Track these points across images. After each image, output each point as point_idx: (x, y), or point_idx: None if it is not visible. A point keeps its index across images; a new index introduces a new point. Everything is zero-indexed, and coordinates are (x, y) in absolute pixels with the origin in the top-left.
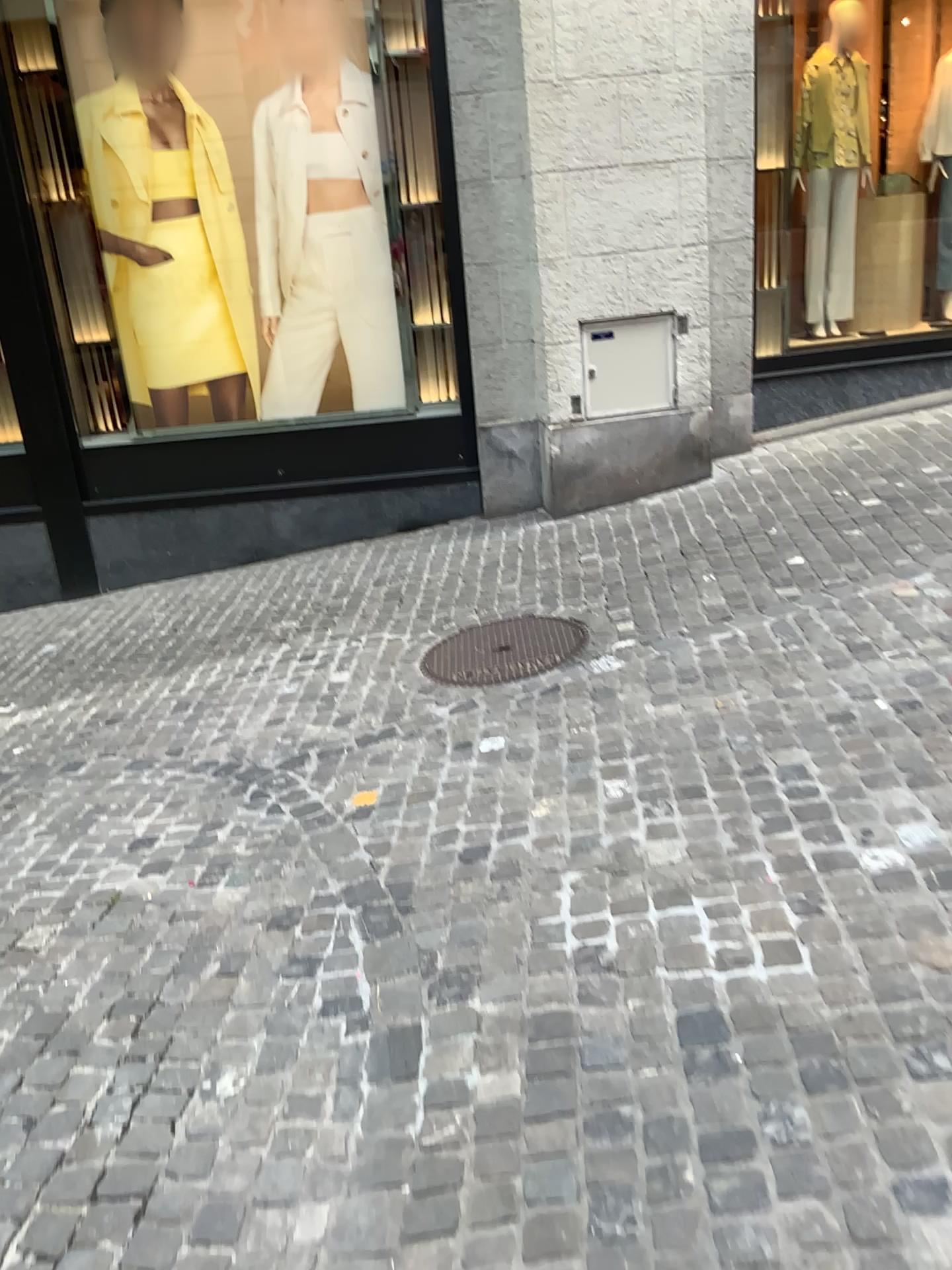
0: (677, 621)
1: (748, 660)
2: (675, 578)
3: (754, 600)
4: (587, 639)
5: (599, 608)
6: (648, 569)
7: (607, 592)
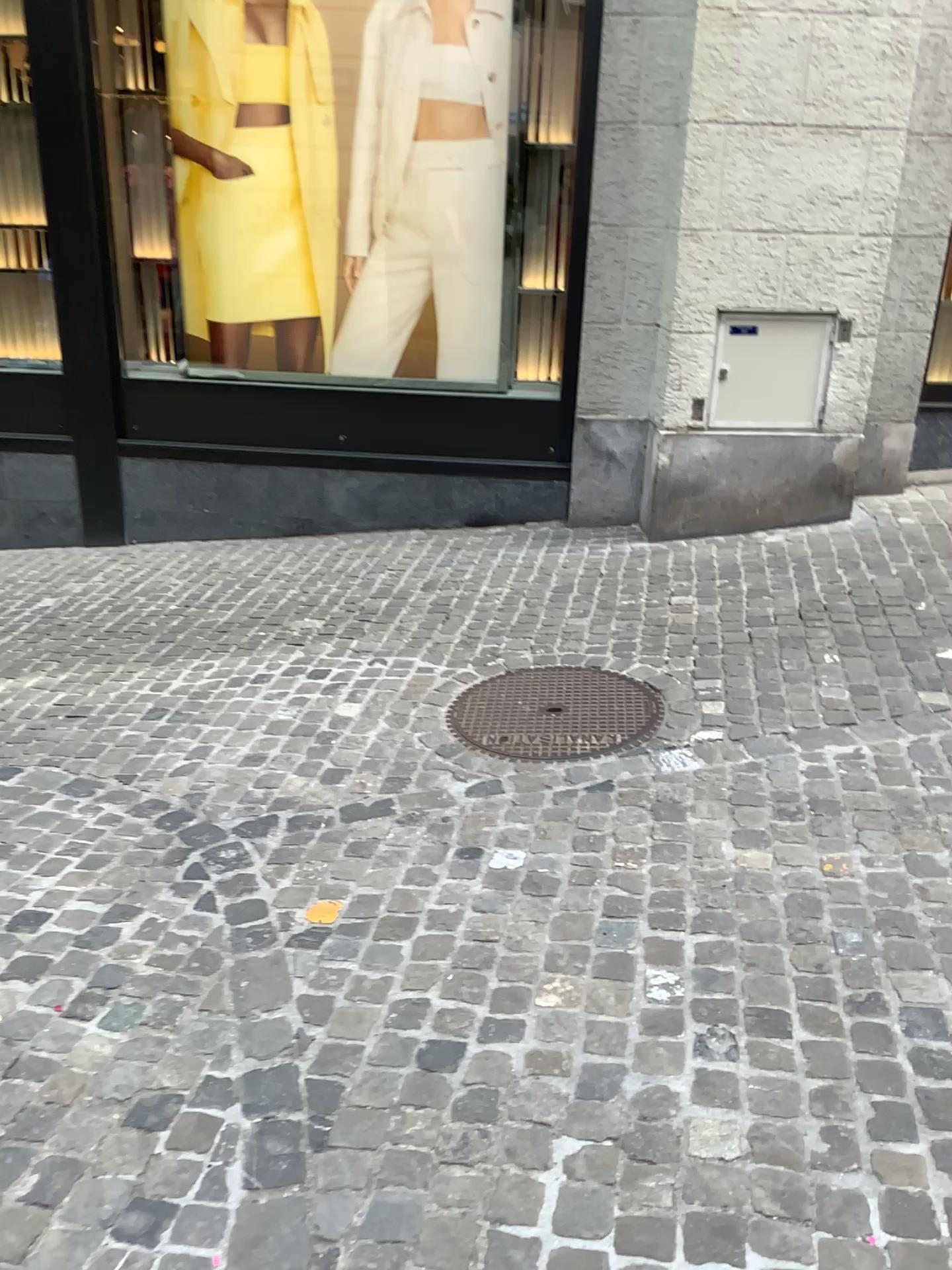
0: (781, 712)
1: (870, 795)
2: (785, 648)
3: (886, 701)
4: (661, 714)
5: (684, 673)
6: (752, 628)
7: (698, 652)
